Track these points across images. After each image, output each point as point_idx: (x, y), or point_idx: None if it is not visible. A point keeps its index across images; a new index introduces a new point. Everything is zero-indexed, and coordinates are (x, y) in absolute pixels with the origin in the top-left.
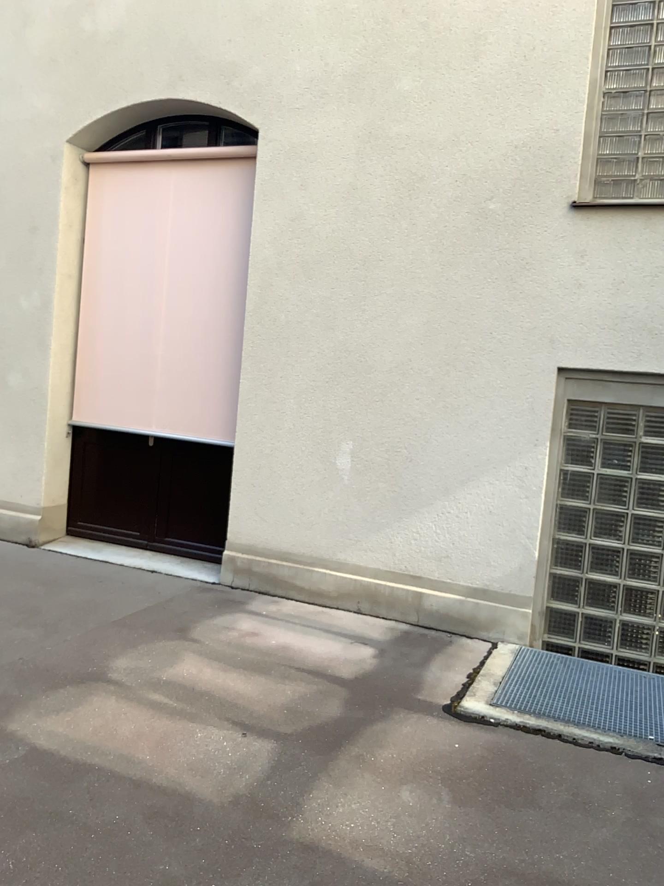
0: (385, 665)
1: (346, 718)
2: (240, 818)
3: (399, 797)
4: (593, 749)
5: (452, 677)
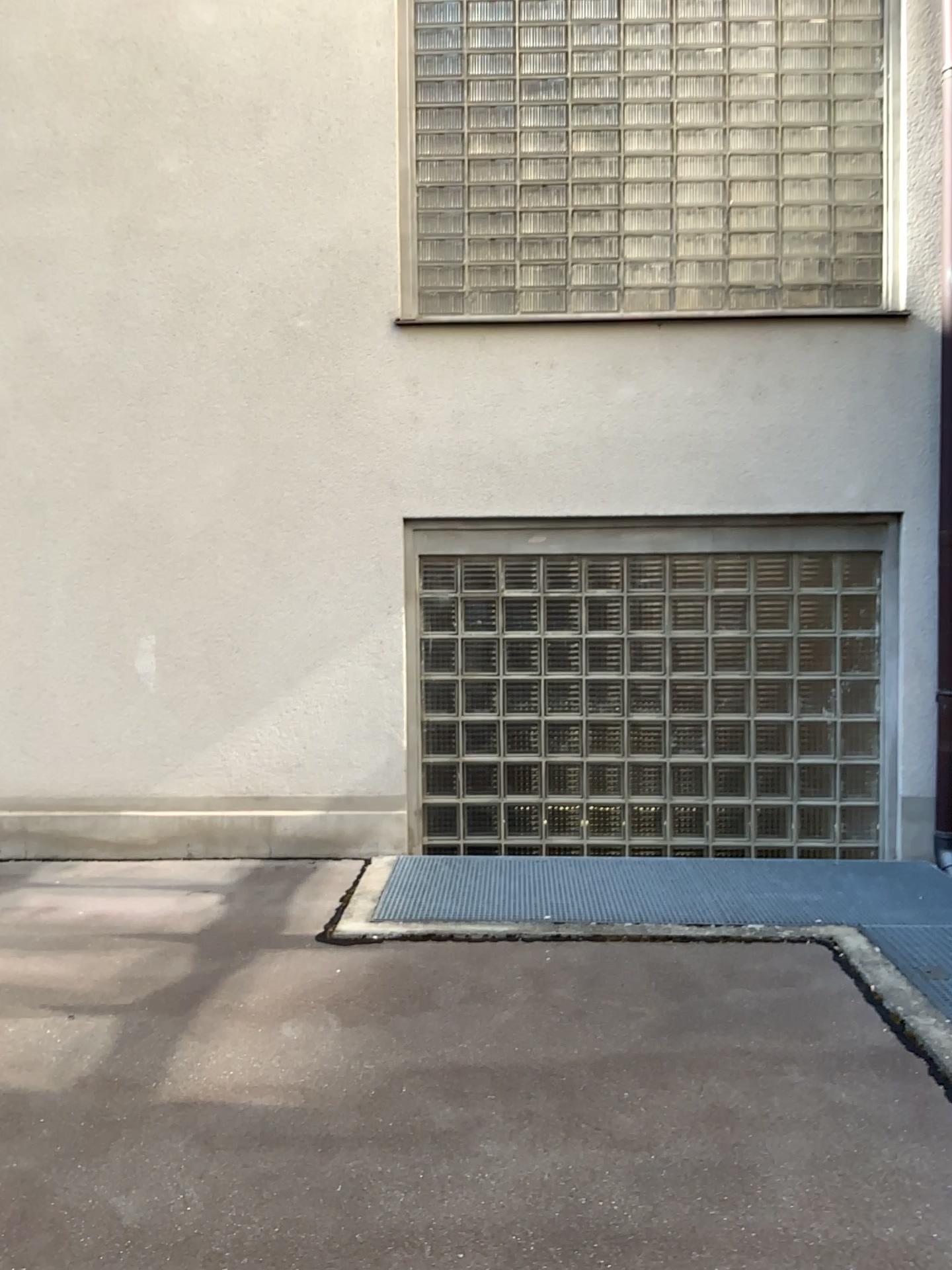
0: (237, 909)
1: (201, 973)
2: (93, 1097)
3: (282, 1032)
4: (489, 942)
5: (321, 905)
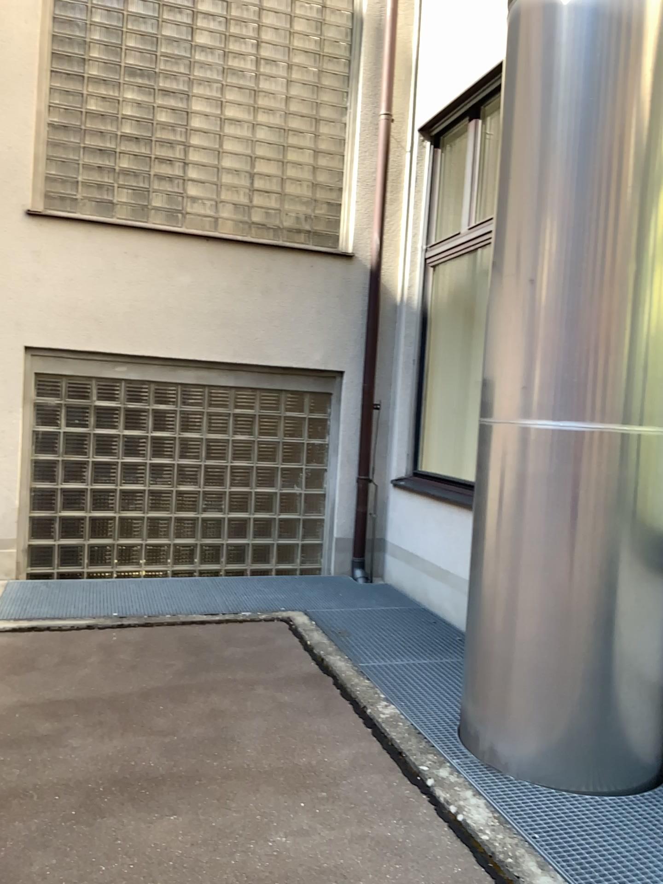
0: None
1: None
2: None
3: None
4: (75, 629)
5: None
